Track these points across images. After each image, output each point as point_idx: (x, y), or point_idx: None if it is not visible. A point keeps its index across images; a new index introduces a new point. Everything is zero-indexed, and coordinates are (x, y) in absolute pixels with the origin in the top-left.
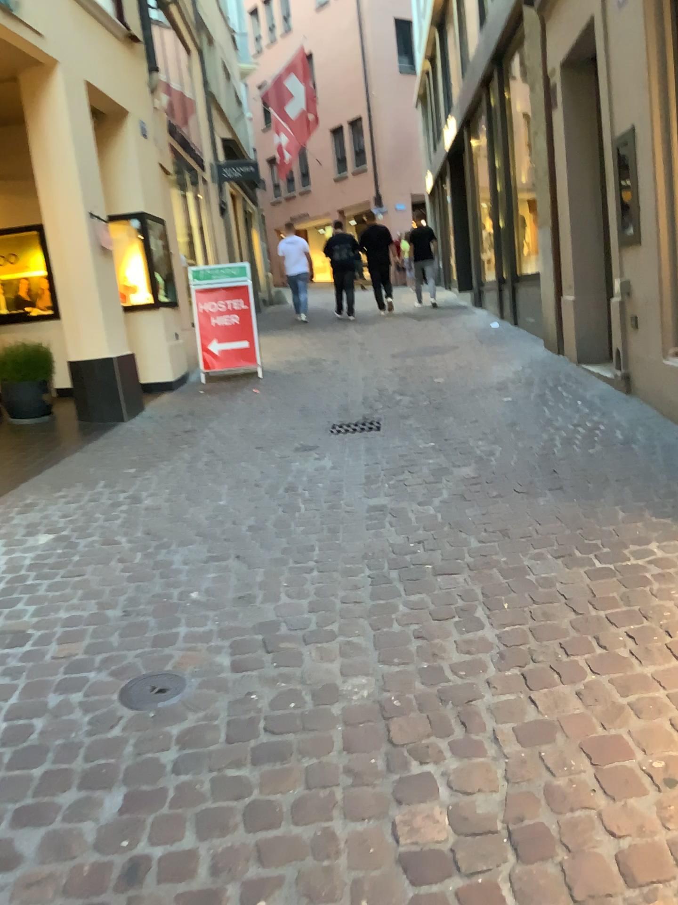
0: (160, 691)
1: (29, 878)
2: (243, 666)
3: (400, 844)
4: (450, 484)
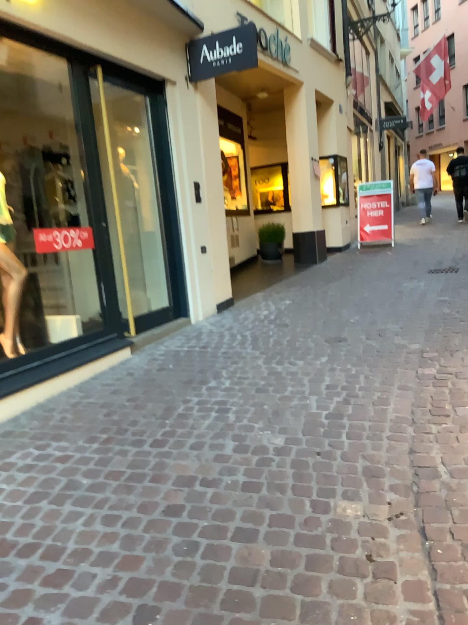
0: (339, 339)
1: (303, 366)
2: (371, 337)
3: (417, 372)
4: None
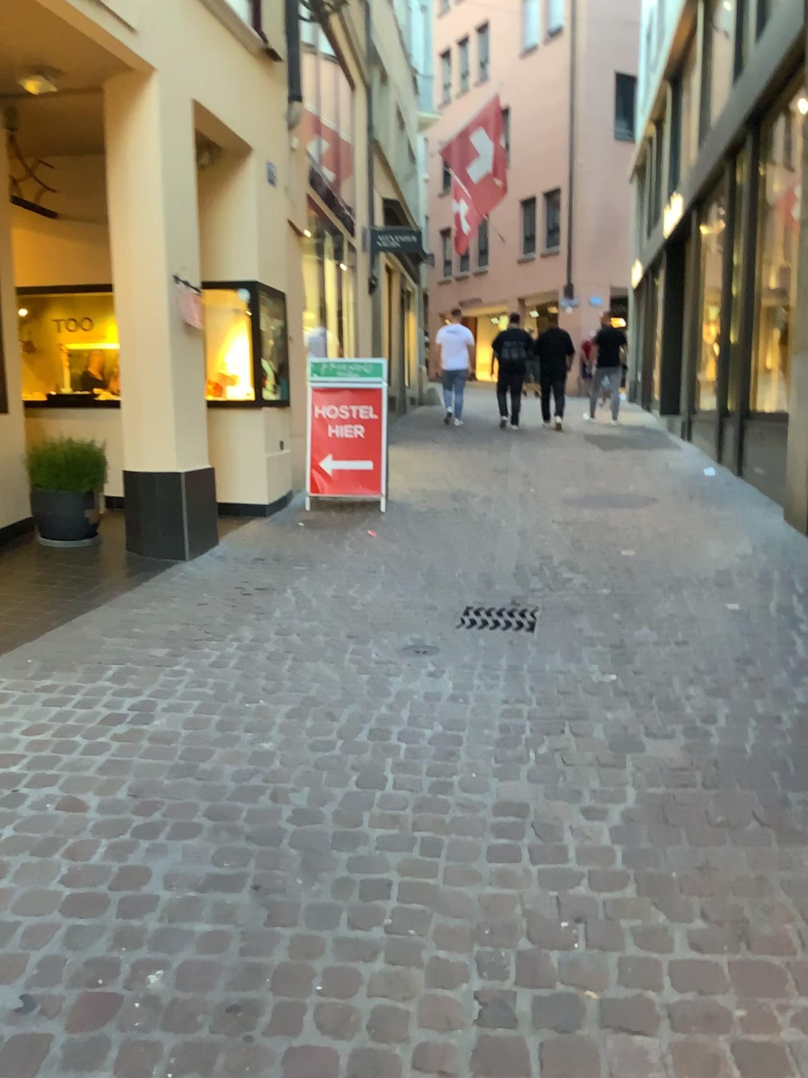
0: None
1: None
2: None
3: None
4: (638, 780)
